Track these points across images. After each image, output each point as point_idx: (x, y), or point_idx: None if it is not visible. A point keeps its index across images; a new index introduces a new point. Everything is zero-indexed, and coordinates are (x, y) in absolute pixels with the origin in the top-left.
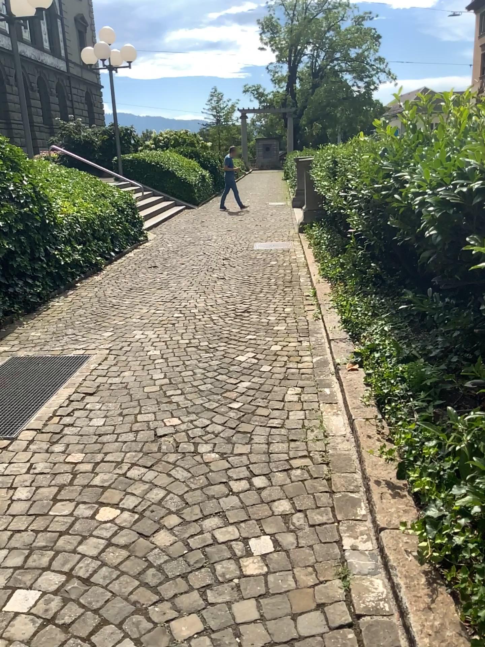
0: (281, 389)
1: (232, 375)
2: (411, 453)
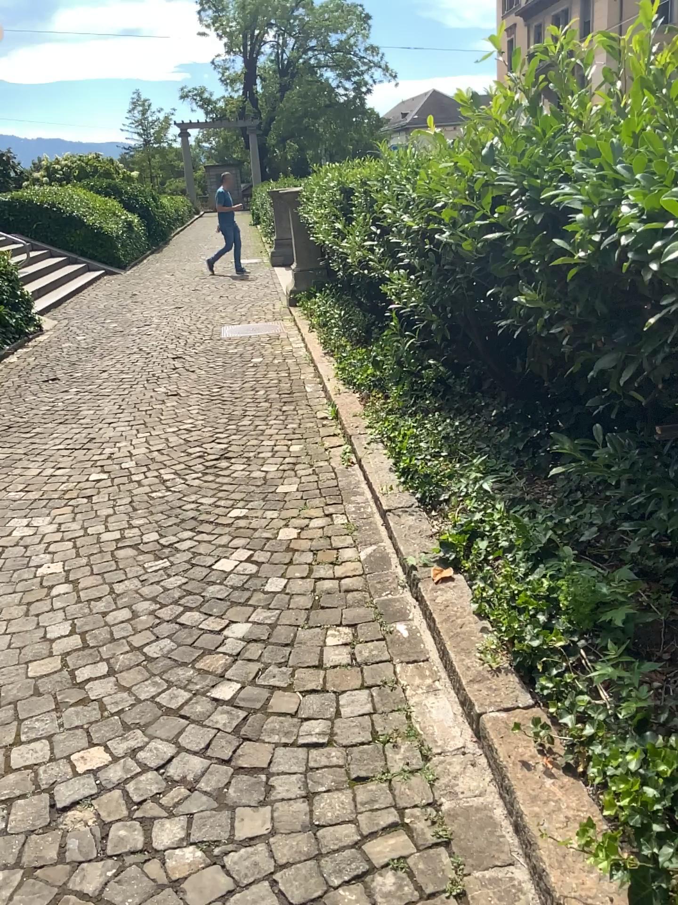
0: (313, 630)
1: (215, 605)
2: (637, 818)
